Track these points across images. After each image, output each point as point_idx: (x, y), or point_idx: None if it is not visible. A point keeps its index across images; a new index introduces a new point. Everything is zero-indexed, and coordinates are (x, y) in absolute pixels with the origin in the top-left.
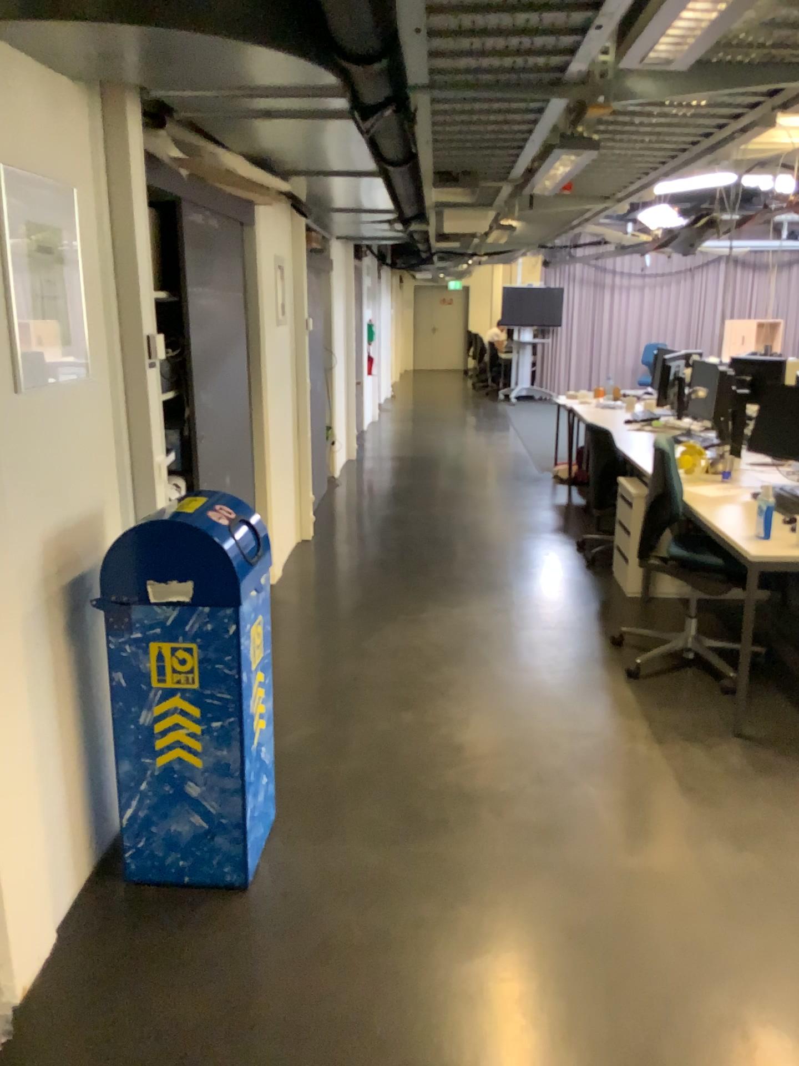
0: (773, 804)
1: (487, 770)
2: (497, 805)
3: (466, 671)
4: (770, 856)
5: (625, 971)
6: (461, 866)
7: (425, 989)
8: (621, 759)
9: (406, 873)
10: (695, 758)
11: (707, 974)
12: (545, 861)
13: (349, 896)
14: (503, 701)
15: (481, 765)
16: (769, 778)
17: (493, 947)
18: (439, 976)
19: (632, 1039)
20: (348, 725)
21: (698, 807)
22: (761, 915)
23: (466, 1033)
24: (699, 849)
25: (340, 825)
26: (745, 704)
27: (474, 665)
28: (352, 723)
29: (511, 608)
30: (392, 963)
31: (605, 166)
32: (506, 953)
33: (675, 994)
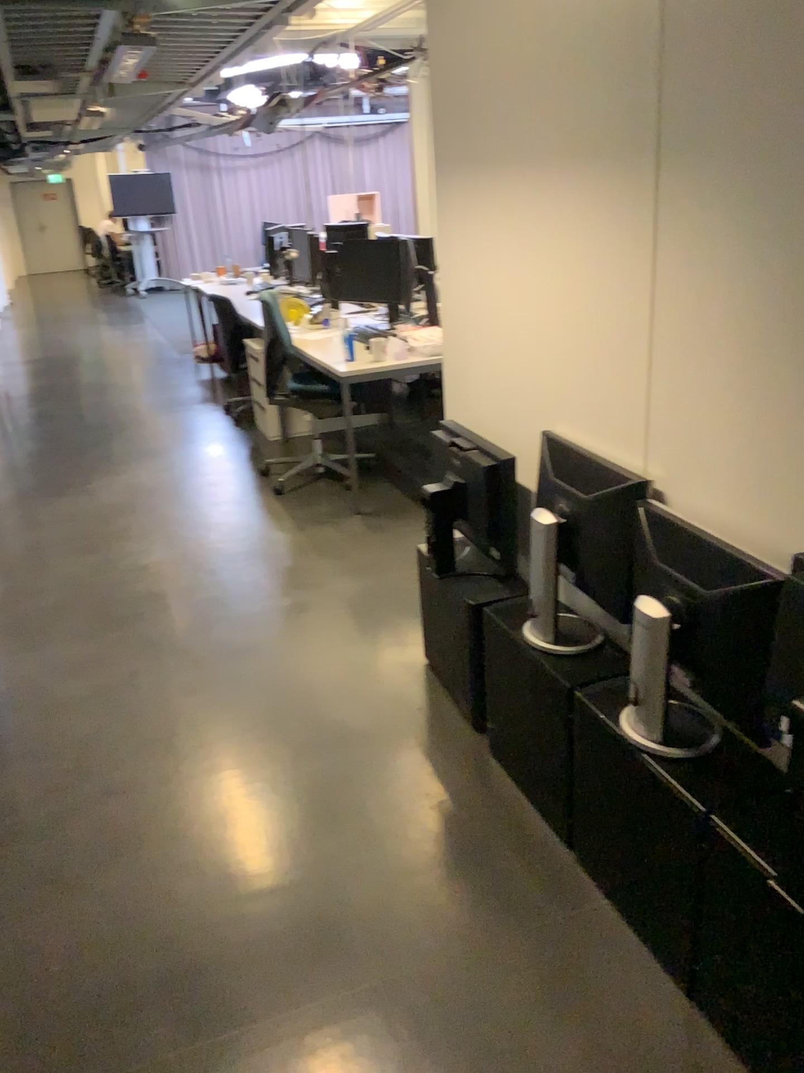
0: (377, 553)
1: (162, 579)
2: (174, 598)
3: (133, 518)
4: (375, 582)
5: (278, 664)
6: (150, 639)
7: (135, 709)
8: (268, 549)
9: (108, 654)
10: (322, 537)
11: (332, 652)
12: (216, 622)
13: (64, 677)
14: (169, 533)
15: (157, 578)
16: (375, 538)
17: (183, 675)
18: (145, 701)
19: (285, 696)
20: (35, 576)
21: (326, 566)
22: (368, 614)
23: (170, 723)
24: (327, 589)
25: (45, 639)
26: (359, 496)
27: (140, 513)
28: (38, 574)
29: (166, 467)
30: (107, 703)
31: (166, 59)
32: (192, 676)
33: (312, 667)
